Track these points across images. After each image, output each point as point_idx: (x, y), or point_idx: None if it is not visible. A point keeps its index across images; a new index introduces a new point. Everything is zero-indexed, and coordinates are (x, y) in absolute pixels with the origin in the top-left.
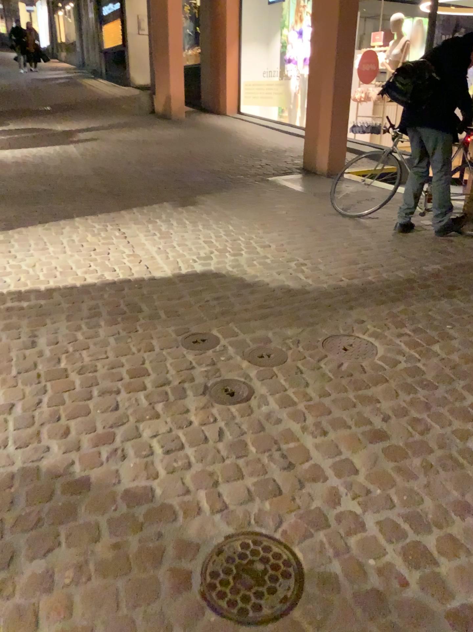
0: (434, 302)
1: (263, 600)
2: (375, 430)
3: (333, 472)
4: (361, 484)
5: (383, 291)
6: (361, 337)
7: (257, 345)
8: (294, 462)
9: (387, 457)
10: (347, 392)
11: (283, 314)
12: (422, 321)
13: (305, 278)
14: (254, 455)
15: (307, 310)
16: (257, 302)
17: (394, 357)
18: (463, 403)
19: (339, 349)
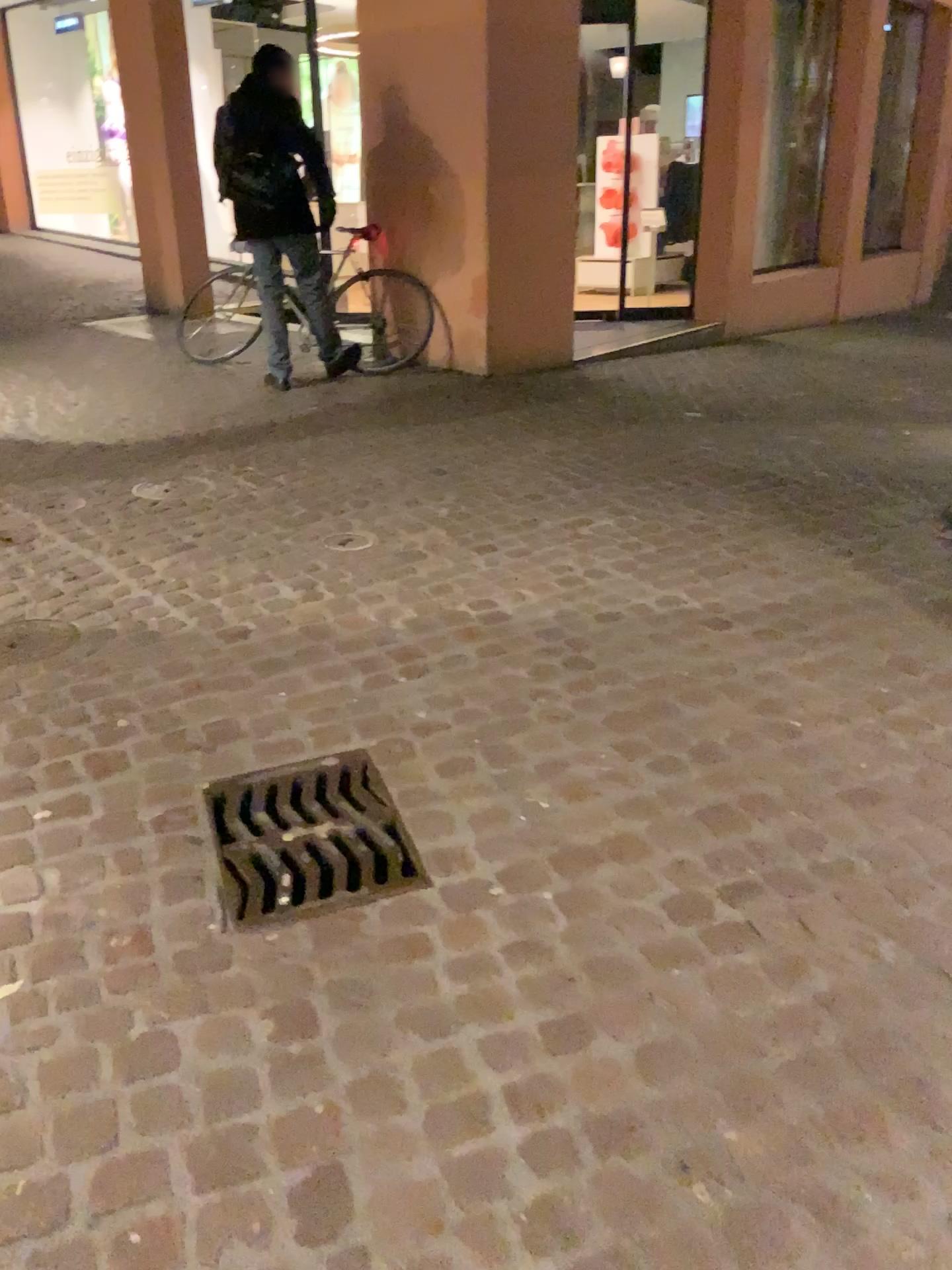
0: (293, 441)
1: (35, 648)
2: (181, 543)
3: (124, 574)
4: (153, 577)
5: (230, 437)
6: (188, 479)
7: (47, 499)
8: (80, 573)
9: (188, 558)
10: (155, 522)
11: (87, 470)
12: (269, 457)
13: (124, 434)
14: (33, 574)
15: (122, 464)
16: (51, 463)
17: (224, 490)
18: (289, 515)
19: (157, 491)
